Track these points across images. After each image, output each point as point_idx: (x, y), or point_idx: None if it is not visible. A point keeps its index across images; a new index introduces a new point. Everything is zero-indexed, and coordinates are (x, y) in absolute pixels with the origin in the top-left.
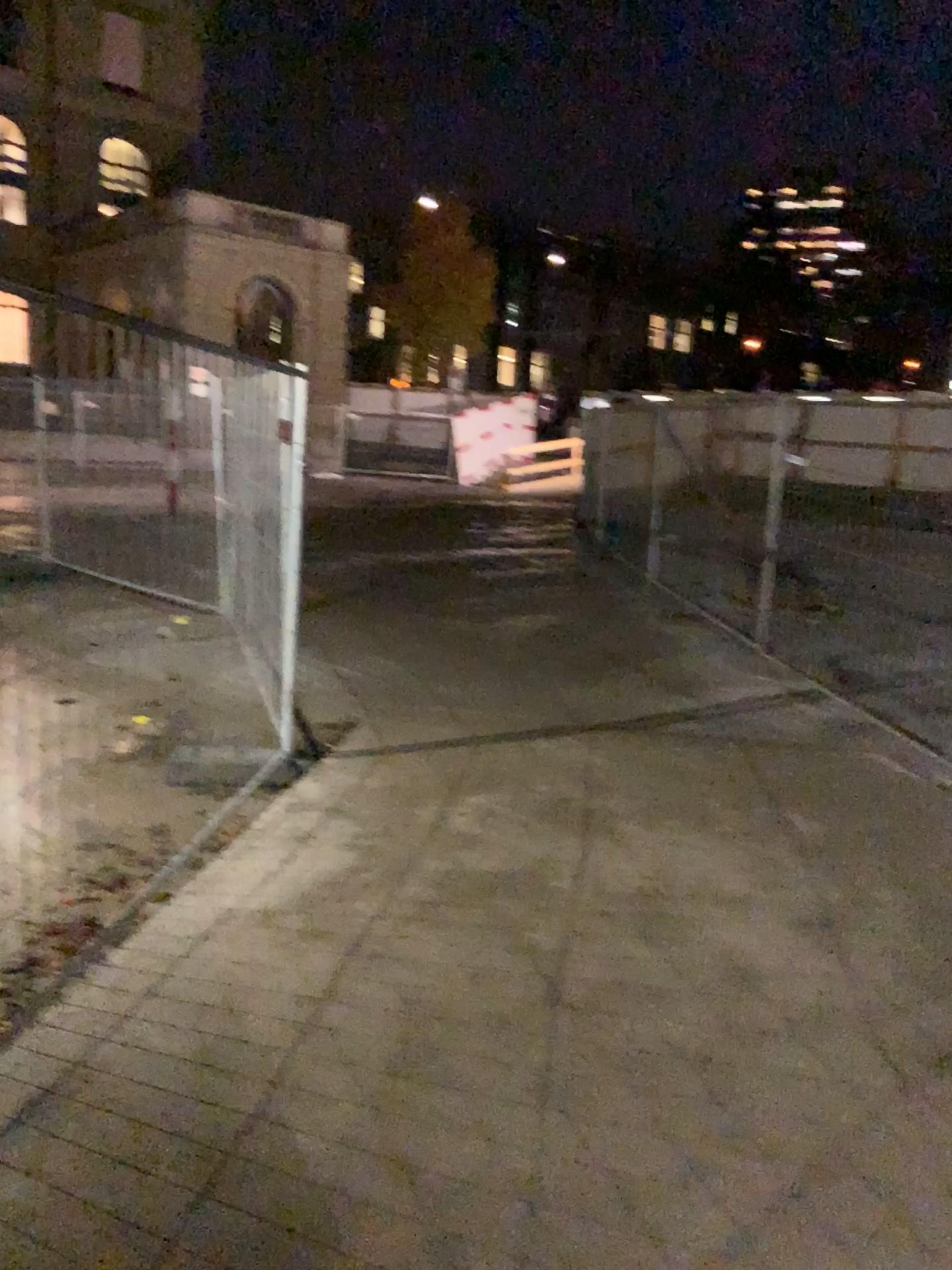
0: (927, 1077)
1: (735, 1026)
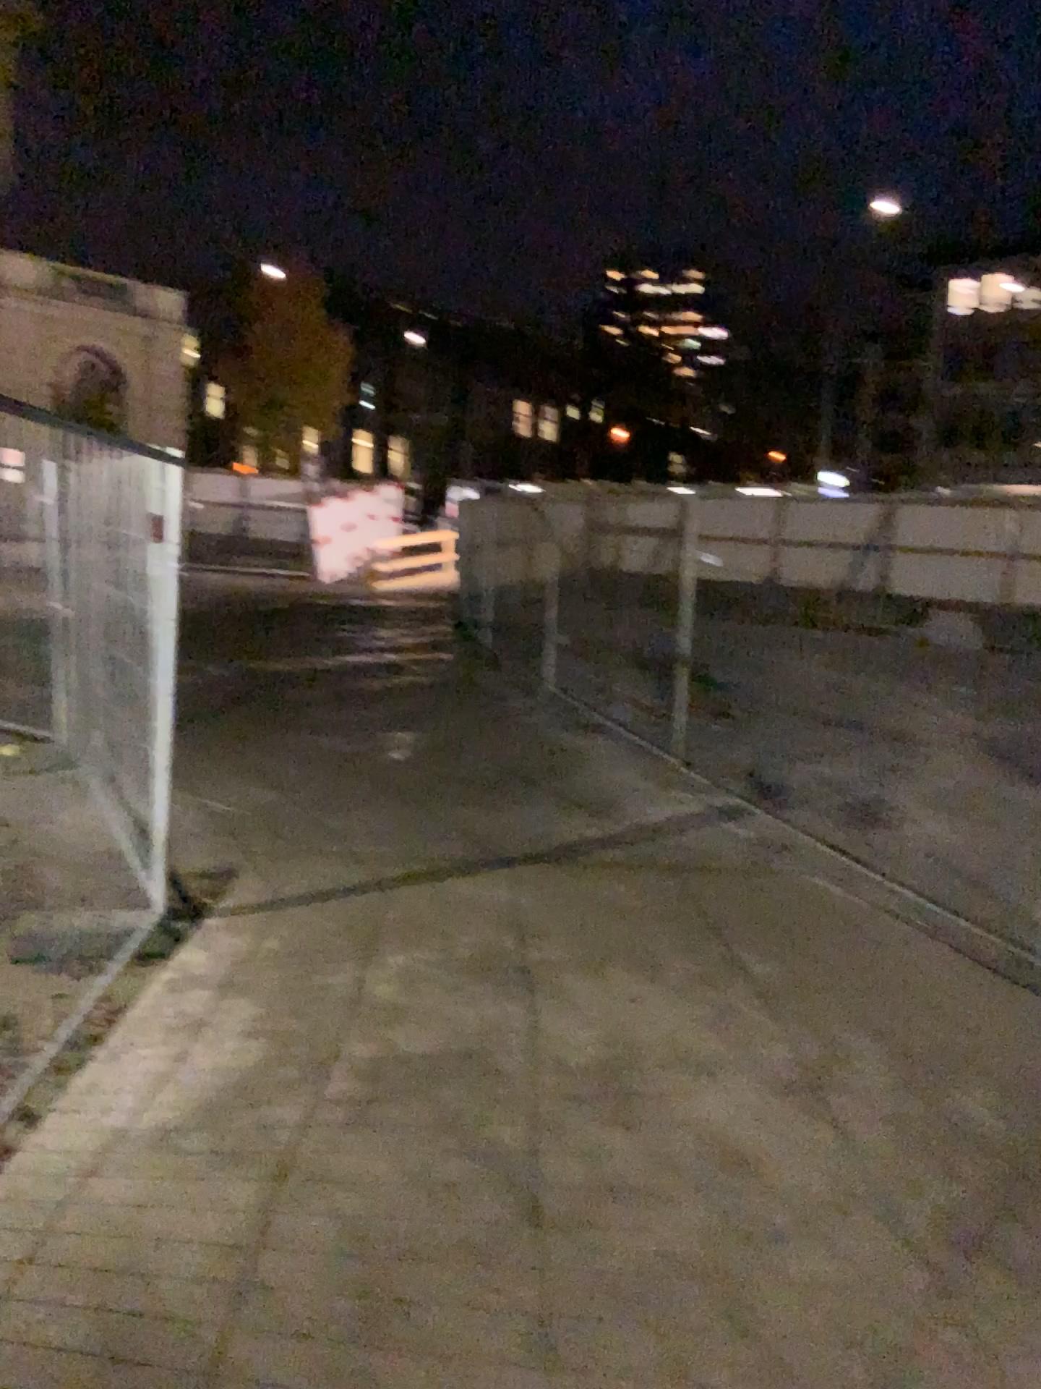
0: (987, 1265)
1: (765, 1221)
